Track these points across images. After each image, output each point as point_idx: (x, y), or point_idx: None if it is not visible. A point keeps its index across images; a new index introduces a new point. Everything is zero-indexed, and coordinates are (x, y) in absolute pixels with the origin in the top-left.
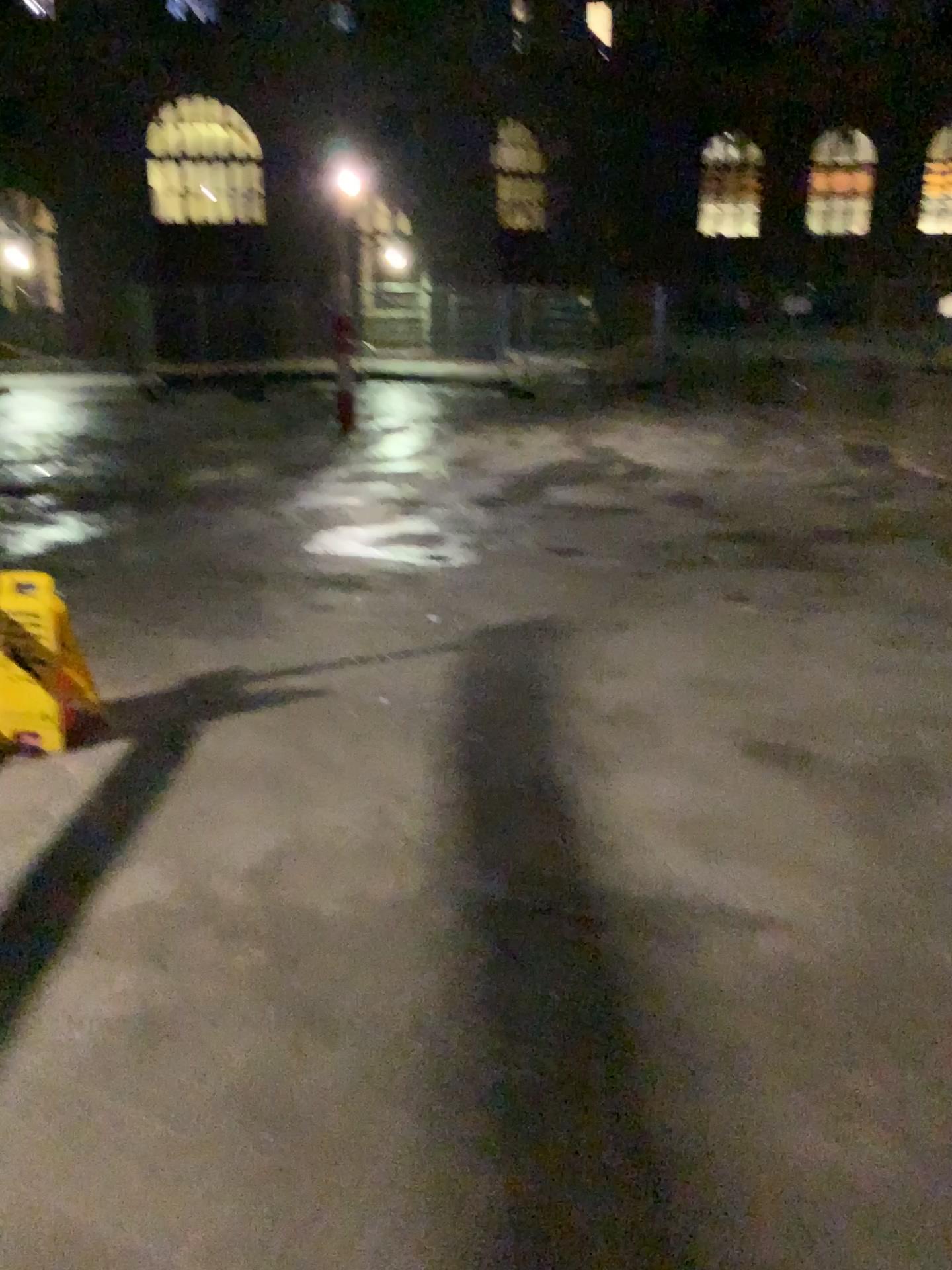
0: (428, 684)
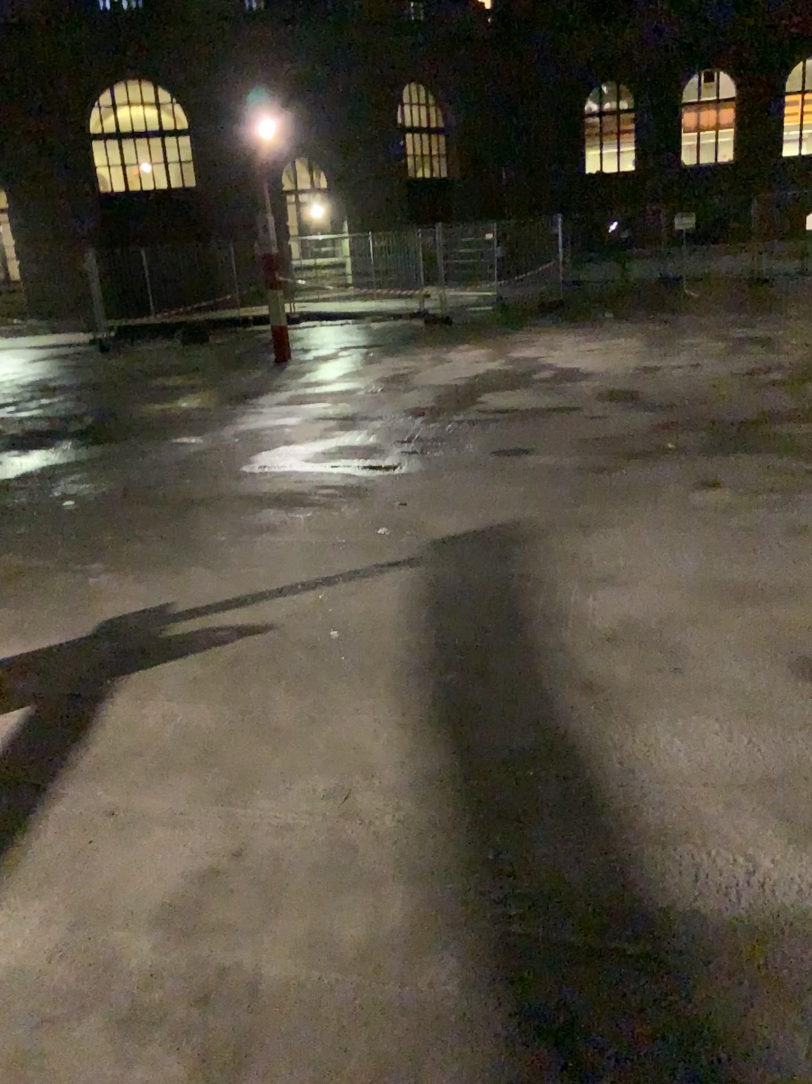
0: (392, 606)
